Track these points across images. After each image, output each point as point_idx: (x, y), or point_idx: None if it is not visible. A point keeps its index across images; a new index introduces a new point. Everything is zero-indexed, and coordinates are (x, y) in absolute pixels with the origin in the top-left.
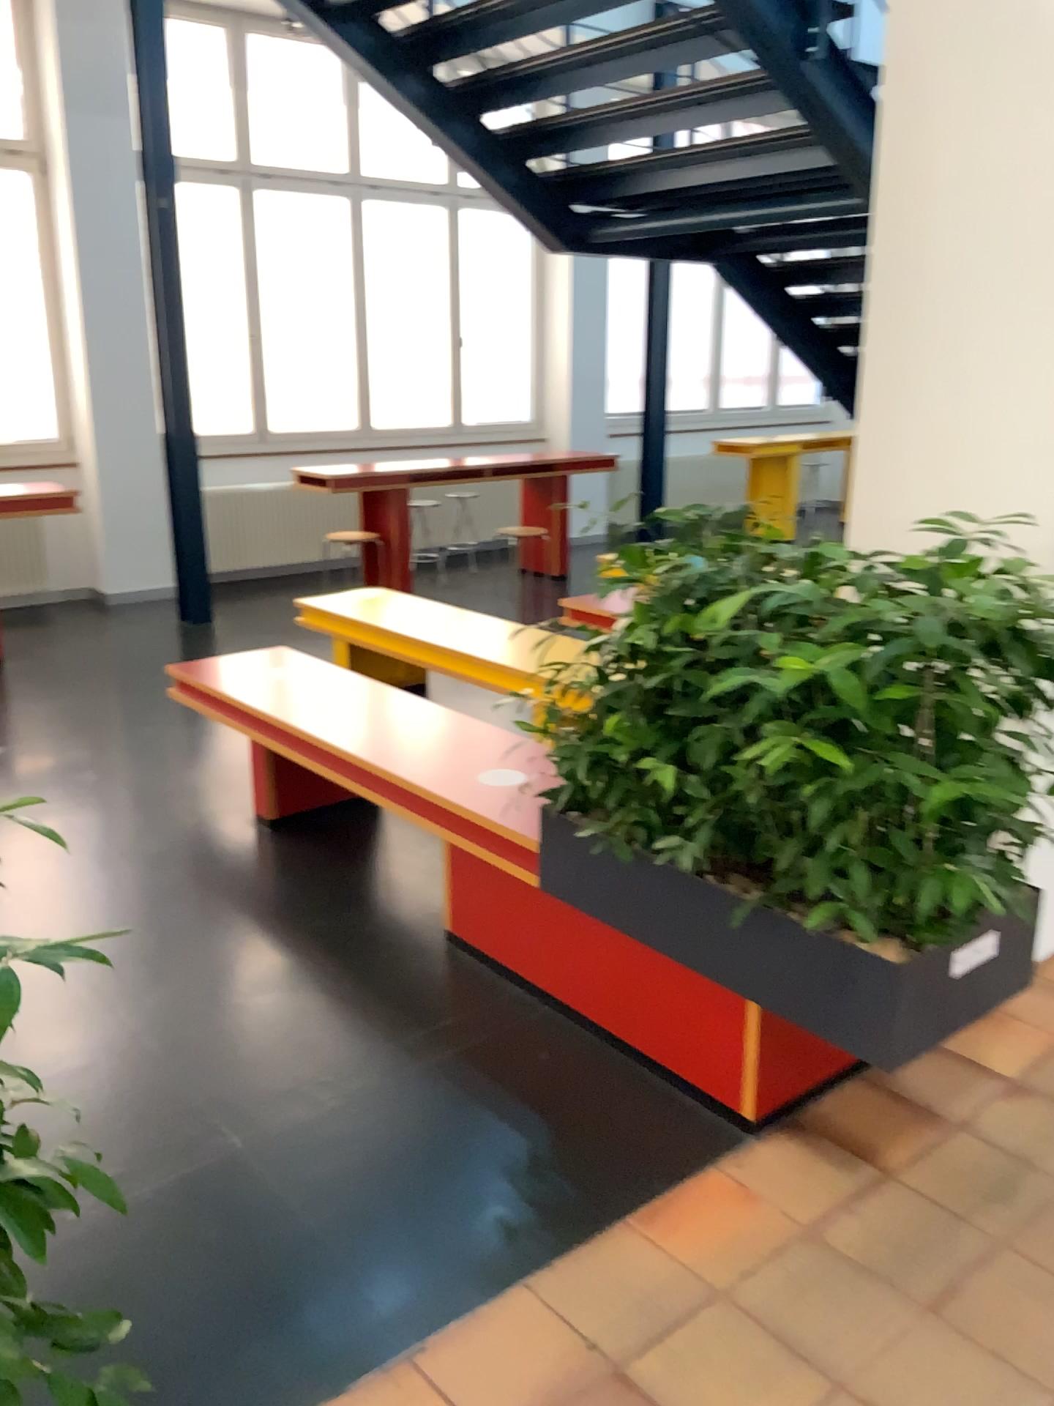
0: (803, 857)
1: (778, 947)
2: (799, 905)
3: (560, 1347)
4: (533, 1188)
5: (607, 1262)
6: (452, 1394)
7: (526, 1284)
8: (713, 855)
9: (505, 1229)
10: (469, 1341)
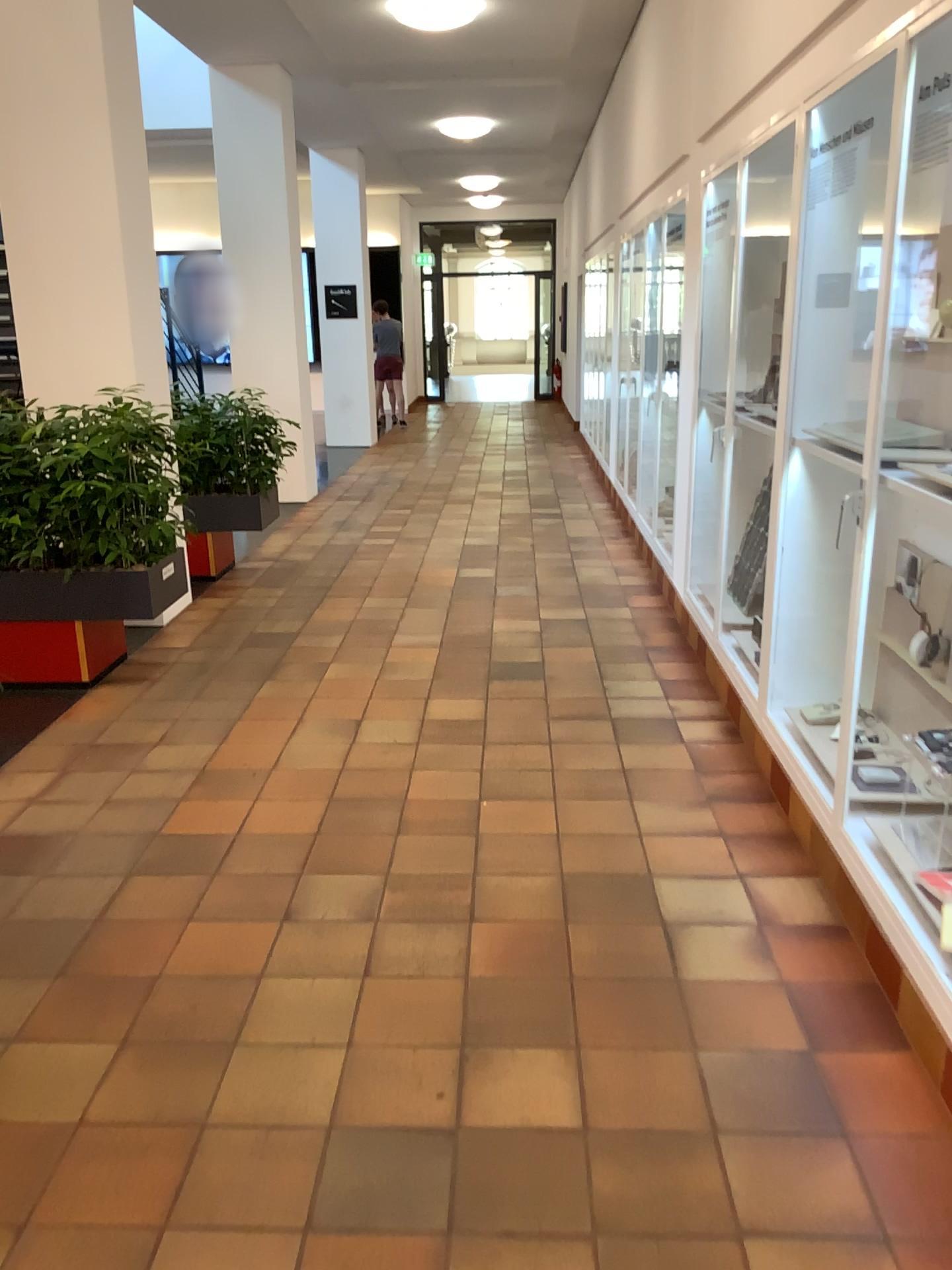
0: (90, 542)
1: (87, 587)
2: (91, 567)
3: (64, 745)
4: (5, 726)
5: (61, 728)
6: (31, 766)
7: (31, 742)
8: (40, 560)
9: (5, 737)
10: (24, 757)
